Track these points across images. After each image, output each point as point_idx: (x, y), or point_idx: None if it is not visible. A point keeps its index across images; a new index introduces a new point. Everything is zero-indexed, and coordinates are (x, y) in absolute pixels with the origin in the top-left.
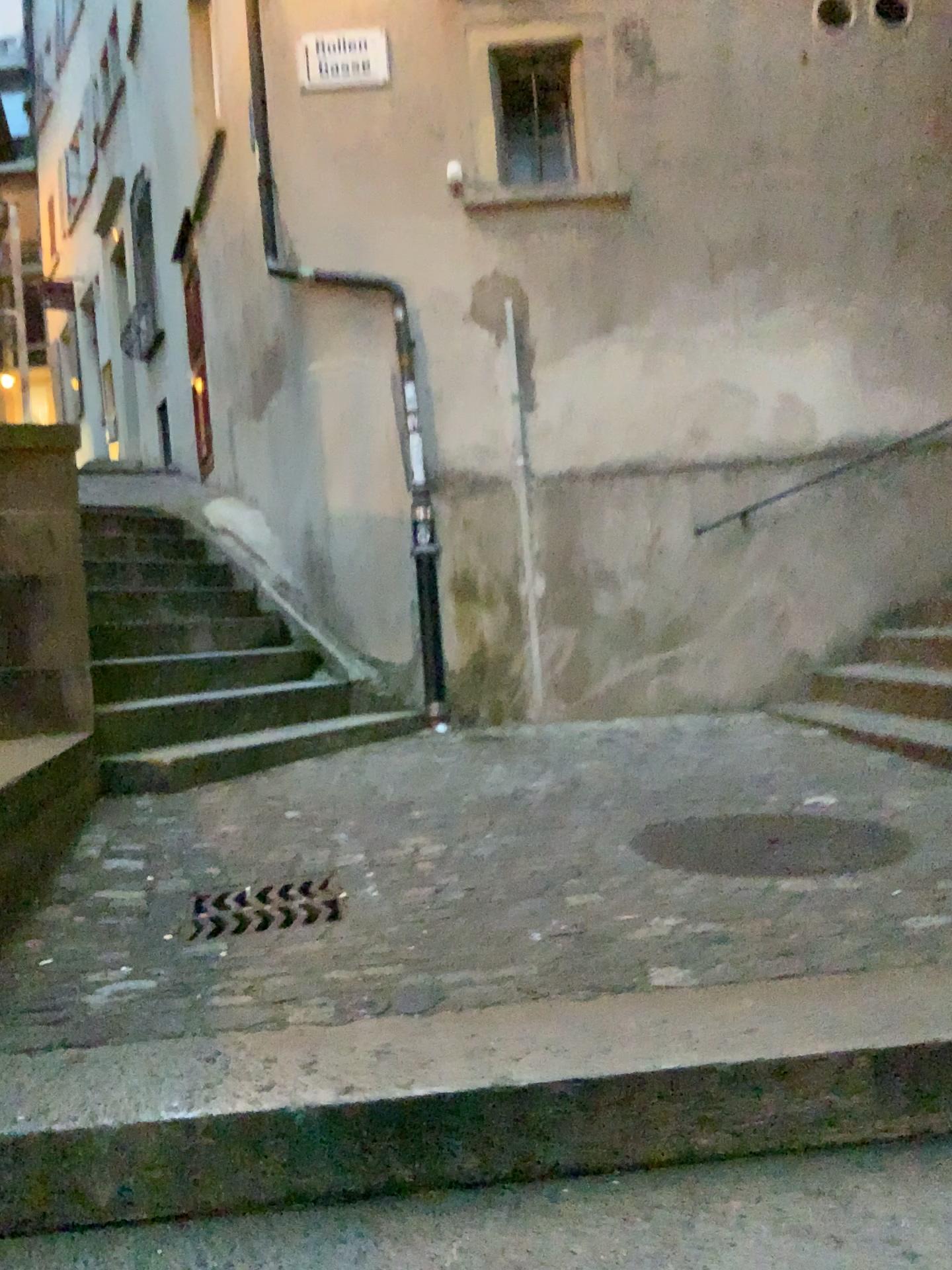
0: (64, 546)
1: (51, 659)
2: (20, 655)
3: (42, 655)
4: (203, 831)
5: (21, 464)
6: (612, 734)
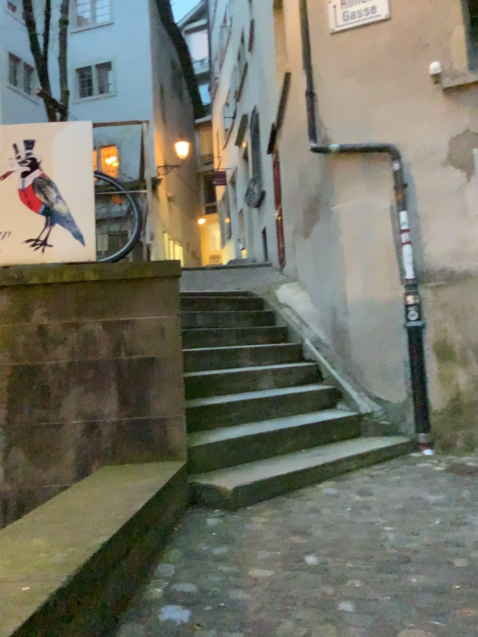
0: (168, 339)
1: (159, 414)
2: (139, 411)
3: (153, 411)
4: (240, 577)
5: (141, 287)
6: None
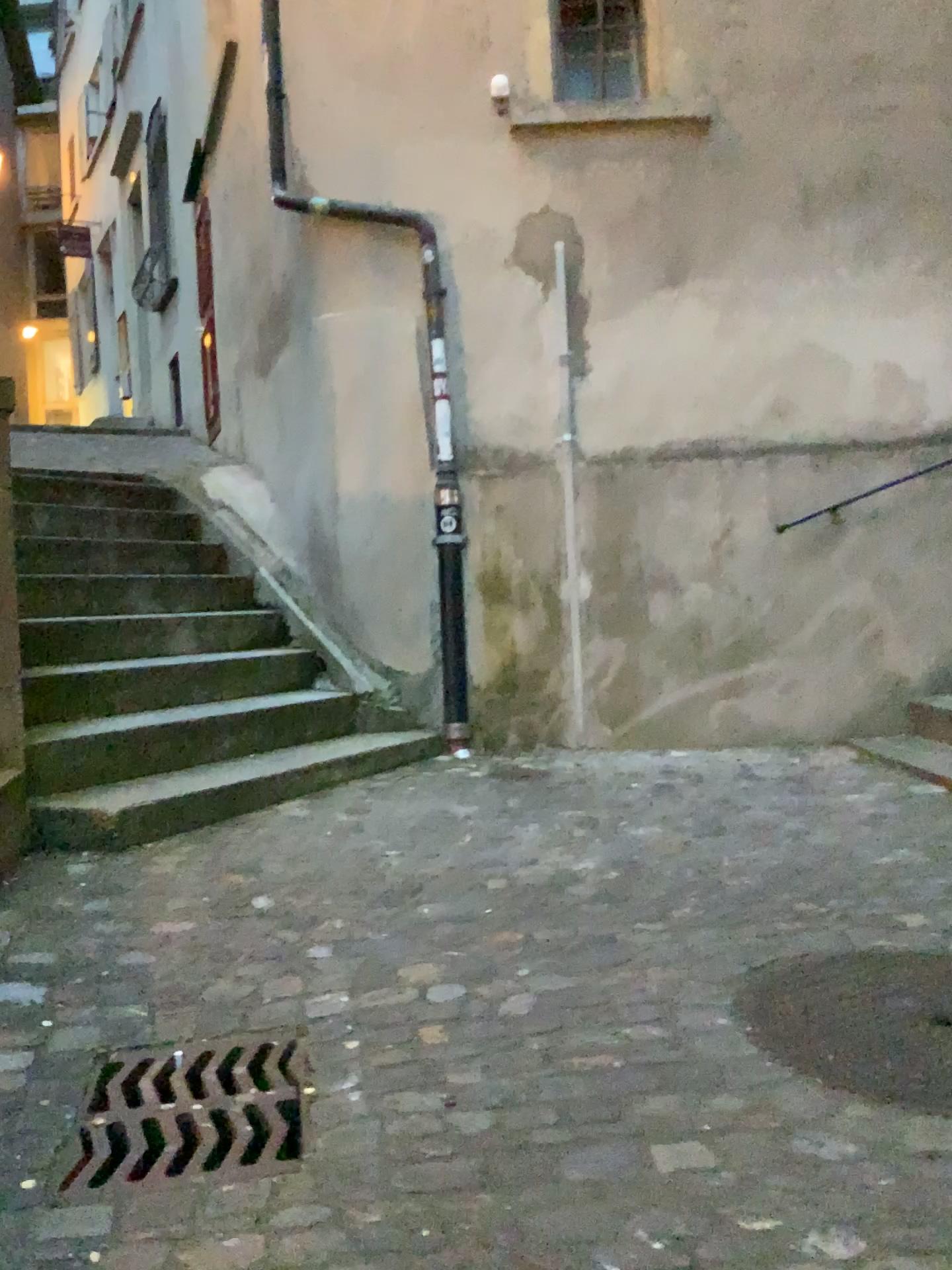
0: None
1: None
2: None
3: None
4: (139, 932)
5: None
6: (674, 785)
